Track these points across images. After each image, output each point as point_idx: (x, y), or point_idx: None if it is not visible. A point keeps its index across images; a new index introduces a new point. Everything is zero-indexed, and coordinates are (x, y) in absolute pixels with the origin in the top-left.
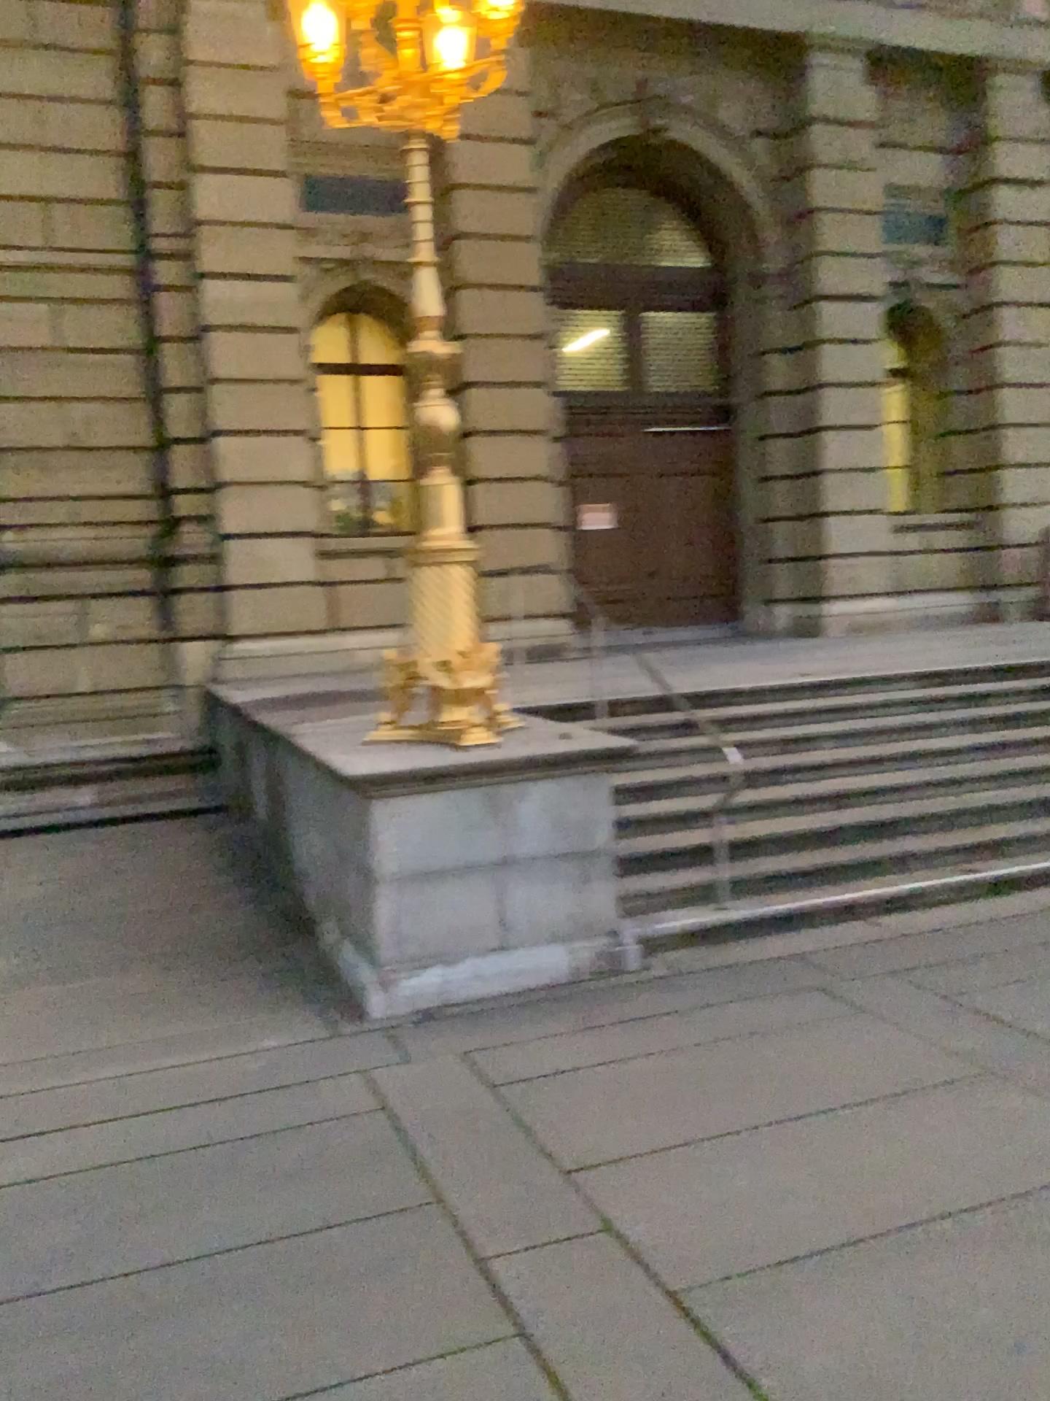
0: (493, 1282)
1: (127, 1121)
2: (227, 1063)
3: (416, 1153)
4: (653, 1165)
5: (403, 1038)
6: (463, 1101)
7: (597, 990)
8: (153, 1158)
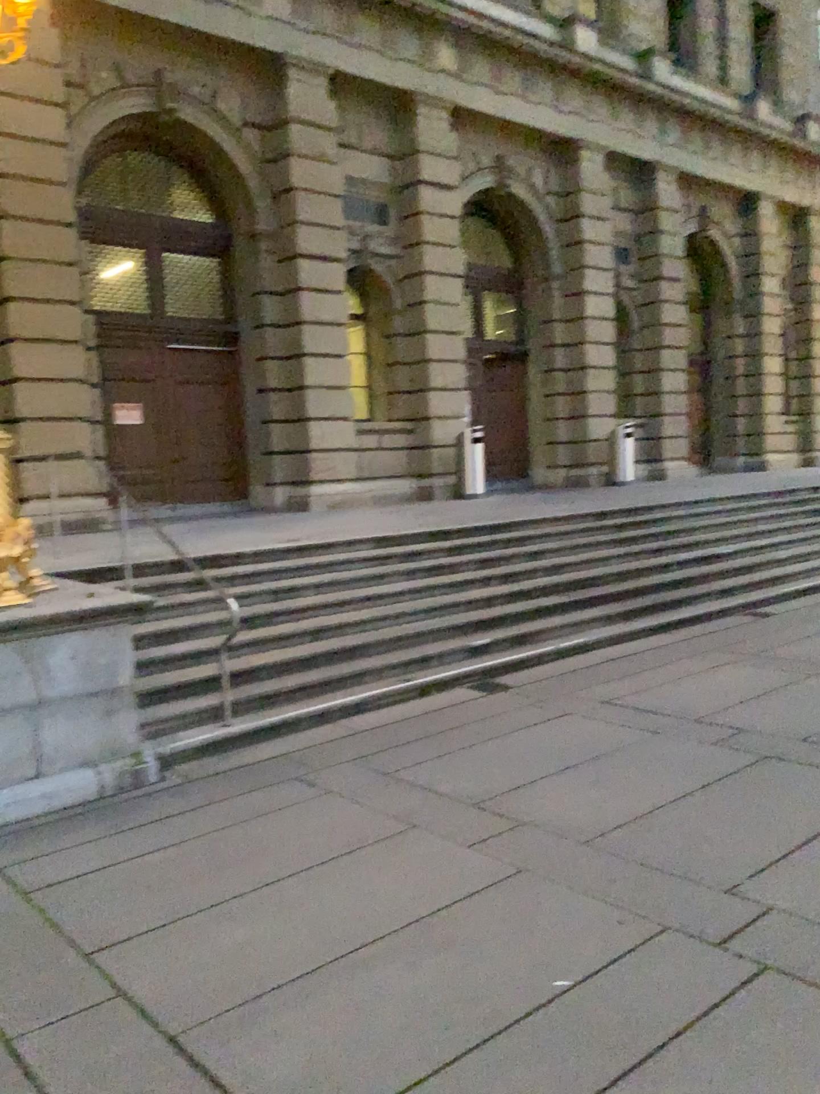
0: (20, 1064)
1: None
2: None
3: None
4: (163, 941)
5: None
6: None
7: (121, 803)
8: None
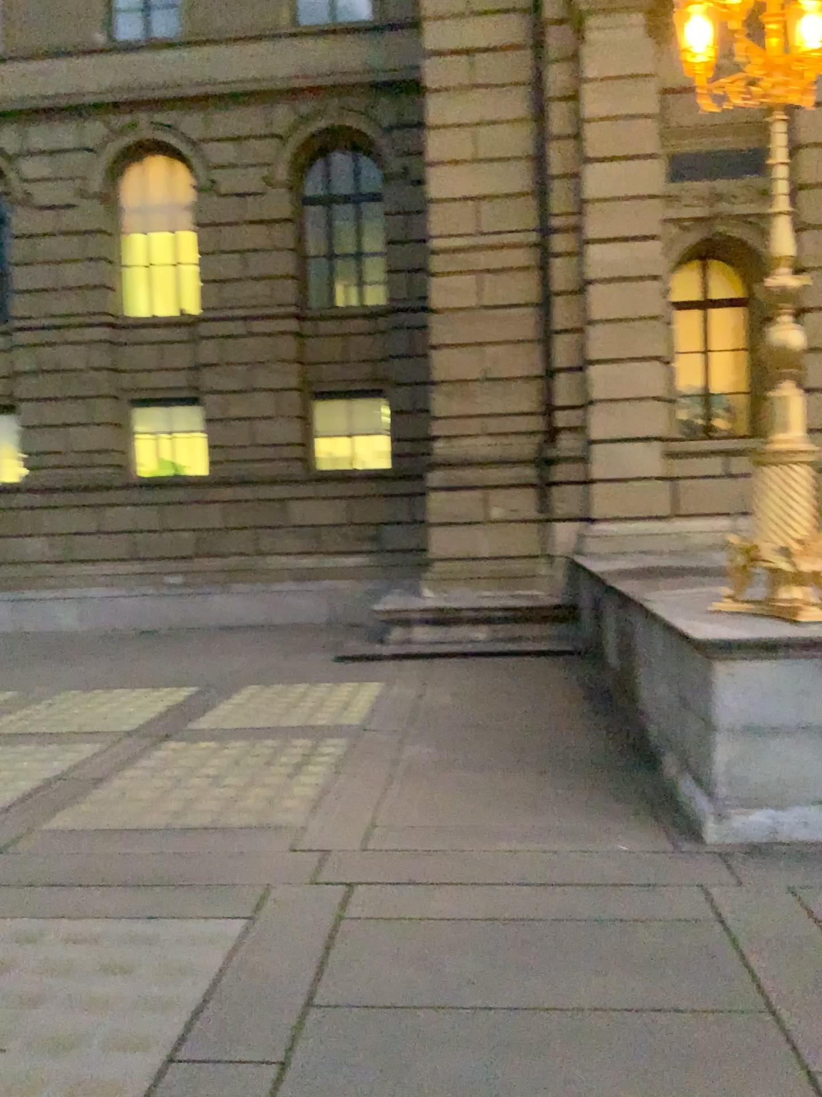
0: None
1: (514, 888)
2: (589, 857)
3: (750, 964)
4: None
5: (735, 862)
6: (793, 928)
7: None
8: (535, 921)
